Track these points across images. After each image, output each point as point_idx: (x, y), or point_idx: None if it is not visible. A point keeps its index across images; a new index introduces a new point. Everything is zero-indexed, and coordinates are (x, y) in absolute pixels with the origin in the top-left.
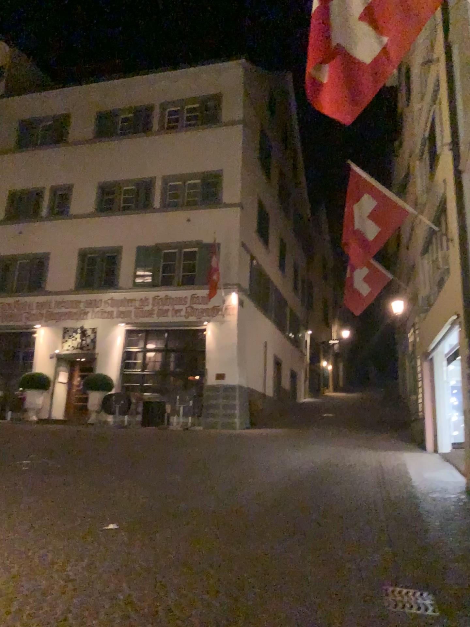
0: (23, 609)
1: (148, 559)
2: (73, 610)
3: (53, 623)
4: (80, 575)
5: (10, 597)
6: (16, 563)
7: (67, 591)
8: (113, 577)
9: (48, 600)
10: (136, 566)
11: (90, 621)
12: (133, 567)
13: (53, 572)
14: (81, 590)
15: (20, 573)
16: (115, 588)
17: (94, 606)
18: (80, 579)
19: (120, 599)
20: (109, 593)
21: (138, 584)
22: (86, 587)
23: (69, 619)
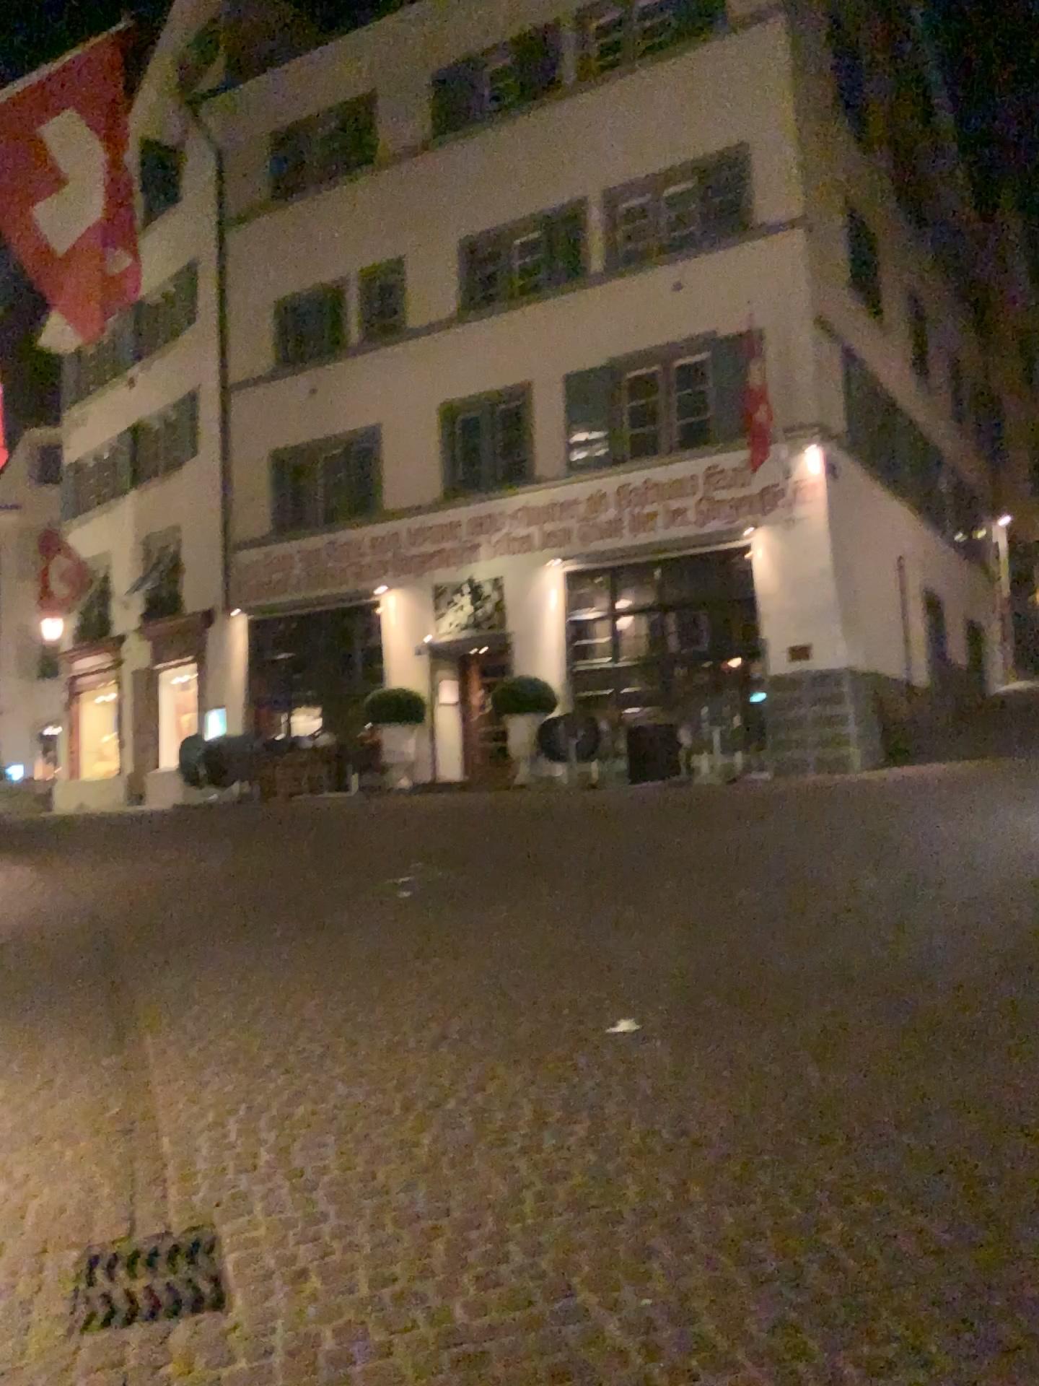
0: (462, 1264)
1: (735, 1117)
2: (583, 1267)
3: (541, 1305)
4: (577, 1162)
5: (425, 1225)
6: (422, 1130)
7: (556, 1209)
8: (659, 1167)
9: (516, 1233)
10: (710, 1136)
11: (632, 1300)
12: (703, 1139)
13: (511, 1154)
14: (590, 1207)
15: (437, 1158)
16: (673, 1200)
17: (631, 1252)
18: (581, 1173)
19: (693, 1233)
20: (661, 1215)
21: (730, 1187)
22: (599, 1199)
23: (580, 1293)
